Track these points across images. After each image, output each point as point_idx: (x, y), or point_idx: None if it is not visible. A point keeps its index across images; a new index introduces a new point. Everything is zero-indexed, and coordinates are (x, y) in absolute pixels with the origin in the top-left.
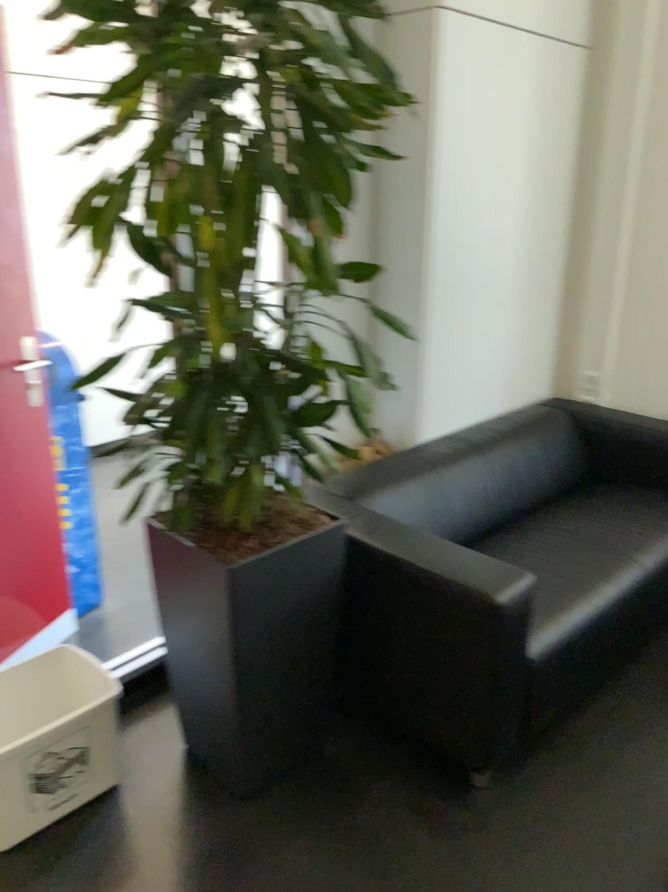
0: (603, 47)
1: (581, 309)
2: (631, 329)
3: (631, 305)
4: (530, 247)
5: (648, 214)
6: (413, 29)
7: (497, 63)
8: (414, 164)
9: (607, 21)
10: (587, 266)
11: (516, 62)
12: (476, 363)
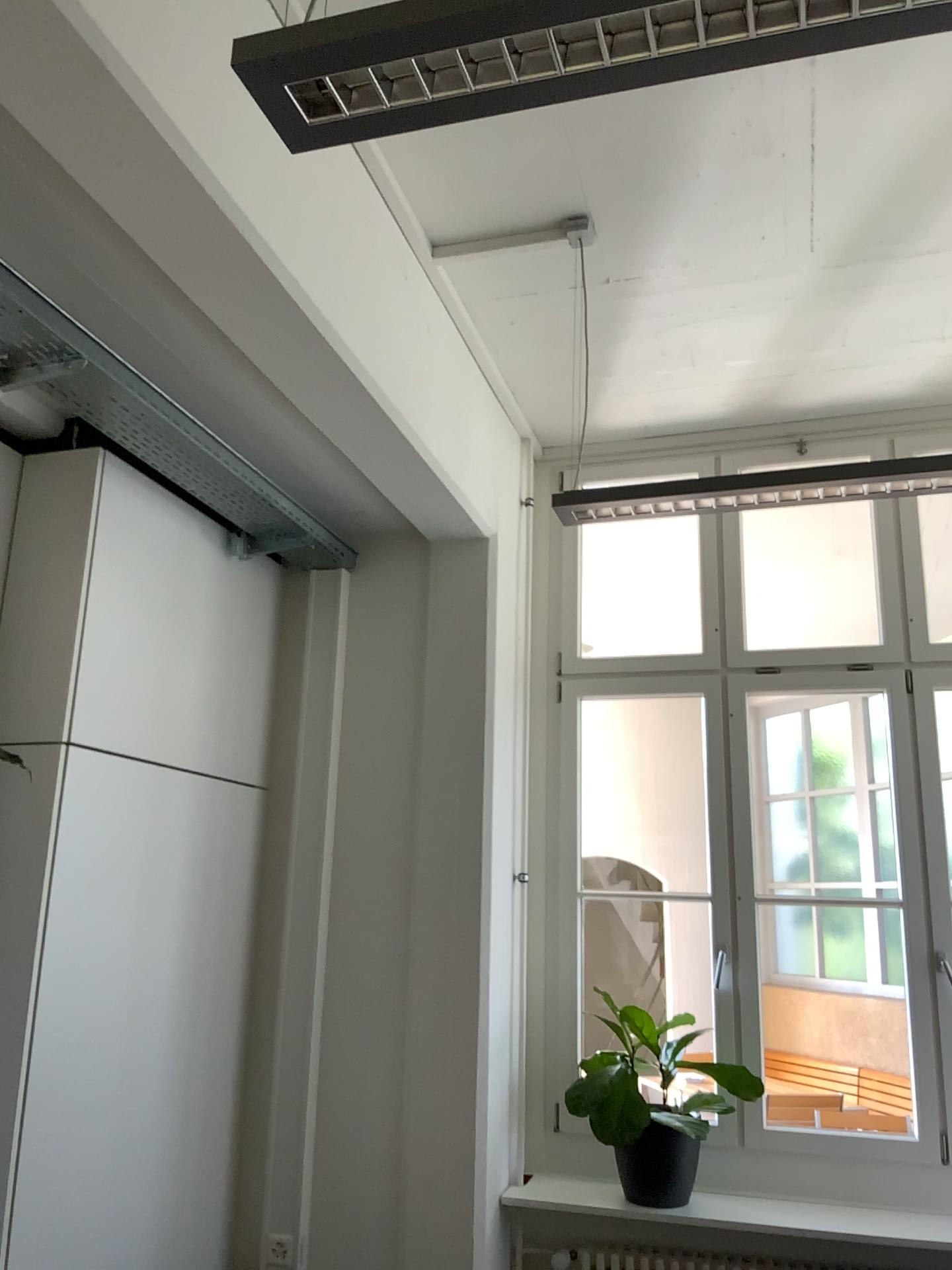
0: (291, 790)
1: (274, 1135)
2: (343, 1166)
3: (342, 1127)
4: (197, 1048)
5: (354, 997)
6: (33, 766)
7: (150, 808)
8: (19, 938)
9: (294, 761)
10: (282, 1070)
11: (175, 806)
12: (103, 1250)
